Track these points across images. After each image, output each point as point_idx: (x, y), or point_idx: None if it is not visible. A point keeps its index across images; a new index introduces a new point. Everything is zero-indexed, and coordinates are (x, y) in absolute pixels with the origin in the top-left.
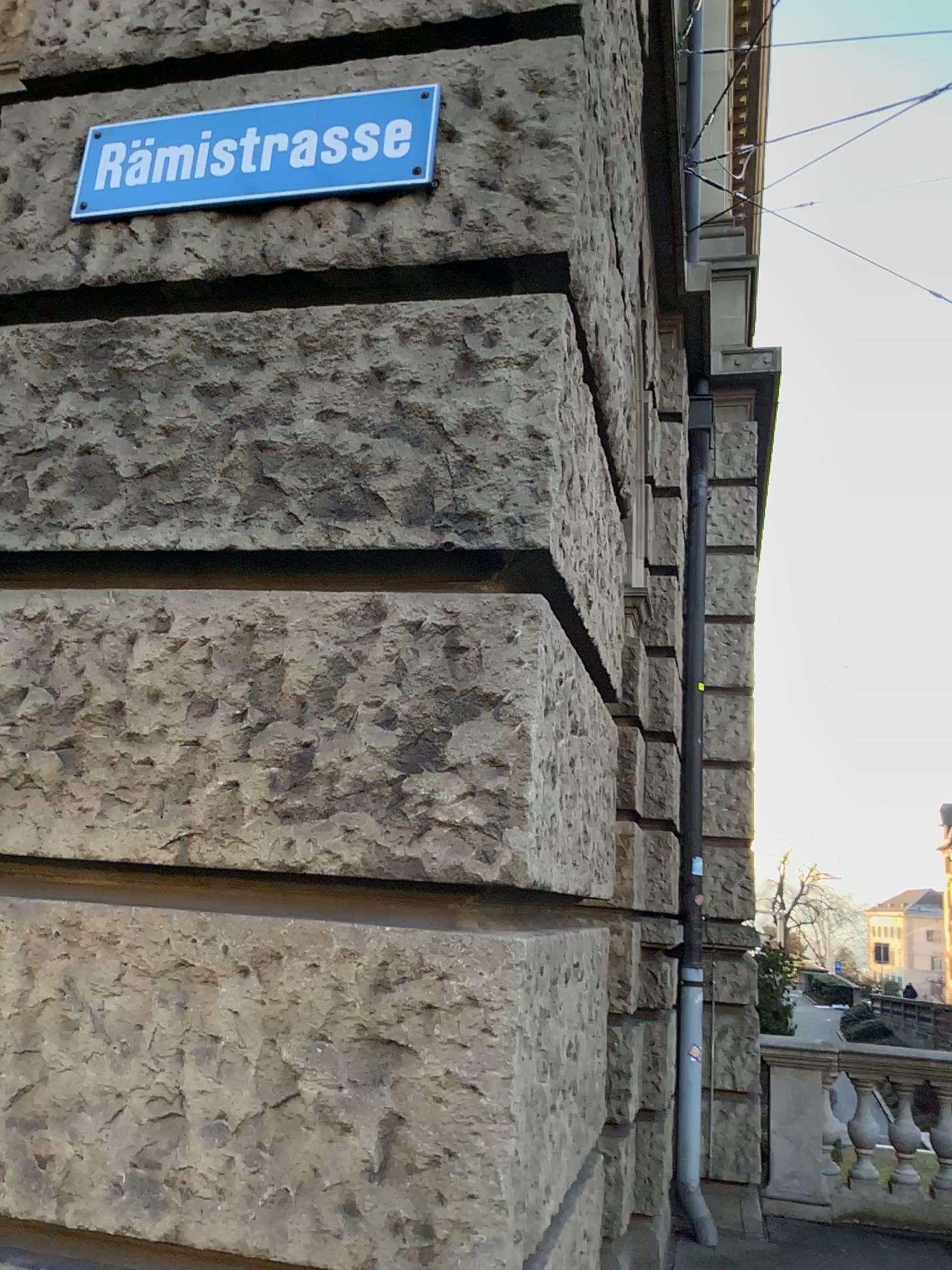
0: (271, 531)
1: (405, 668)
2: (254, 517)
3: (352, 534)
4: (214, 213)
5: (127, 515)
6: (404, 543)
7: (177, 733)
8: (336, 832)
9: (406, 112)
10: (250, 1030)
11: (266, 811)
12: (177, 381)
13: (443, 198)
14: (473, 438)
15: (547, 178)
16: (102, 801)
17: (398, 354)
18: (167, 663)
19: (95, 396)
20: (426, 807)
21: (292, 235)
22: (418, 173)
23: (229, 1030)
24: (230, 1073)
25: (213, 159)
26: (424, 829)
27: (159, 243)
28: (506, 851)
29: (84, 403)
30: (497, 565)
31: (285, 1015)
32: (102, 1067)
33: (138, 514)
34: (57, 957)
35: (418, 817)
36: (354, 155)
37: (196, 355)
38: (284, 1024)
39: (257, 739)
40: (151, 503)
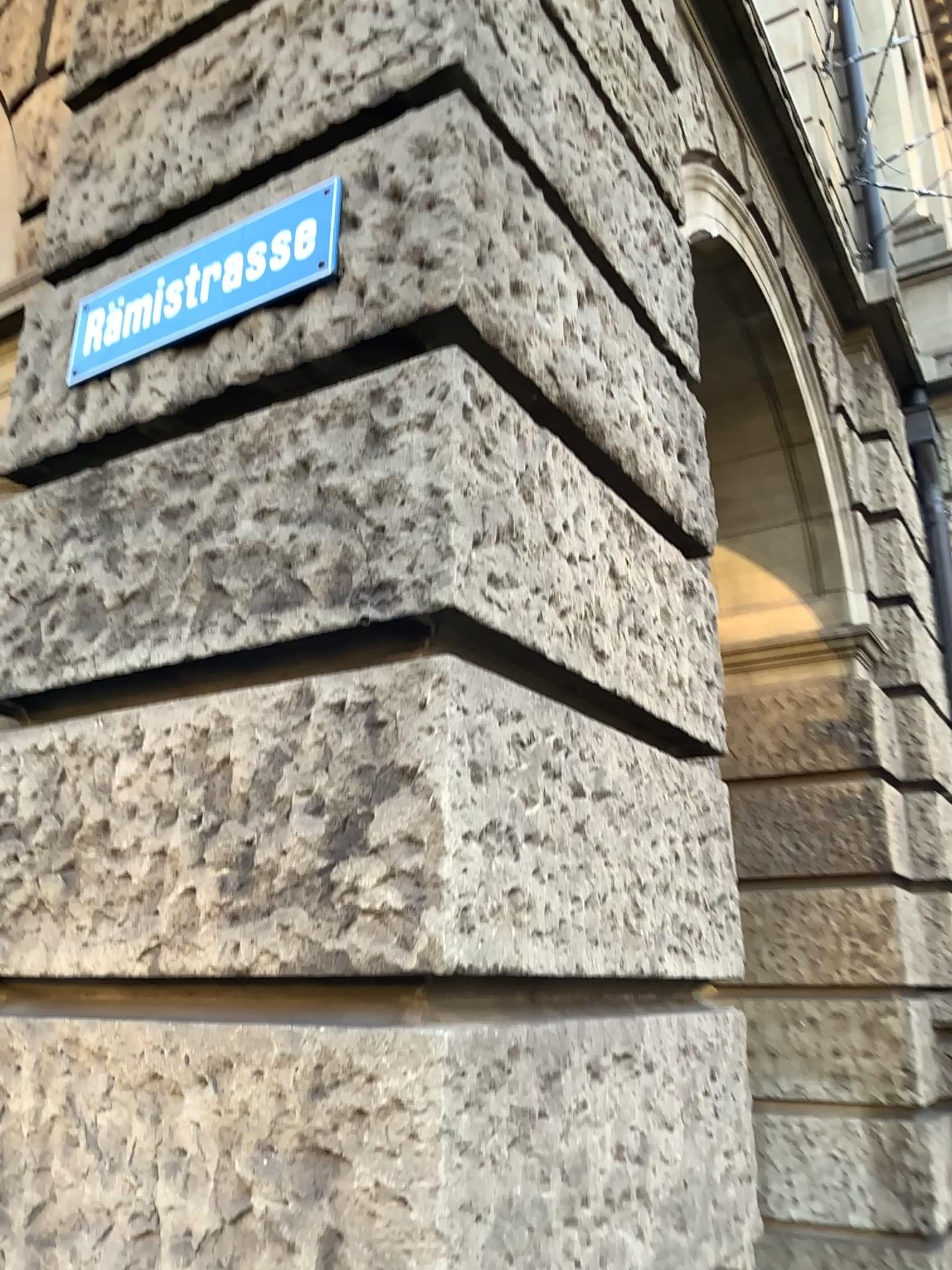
0: (217, 635)
1: (327, 752)
2: (203, 625)
3: (281, 626)
4: (168, 350)
5: (112, 642)
6: (326, 625)
7: (148, 844)
8: (273, 929)
9: (312, 212)
10: (208, 1142)
11: (218, 914)
12: (147, 510)
13: (347, 282)
14: (380, 508)
15: (434, 236)
16: (95, 918)
17: (315, 441)
18: (140, 777)
19: (90, 538)
20: (348, 895)
21: (229, 352)
22: (324, 265)
23: (190, 1142)
24: (192, 1188)
25: (166, 302)
26: (347, 918)
27: (133, 389)
28: (428, 934)
29: (82, 546)
30: (436, 632)
31: (235, 1124)
32: (94, 1183)
33: (120, 640)
34: (61, 1074)
35: (342, 906)
36: (272, 264)
37: (161, 483)
38: (235, 1135)
39: (209, 842)
40: (129, 628)
